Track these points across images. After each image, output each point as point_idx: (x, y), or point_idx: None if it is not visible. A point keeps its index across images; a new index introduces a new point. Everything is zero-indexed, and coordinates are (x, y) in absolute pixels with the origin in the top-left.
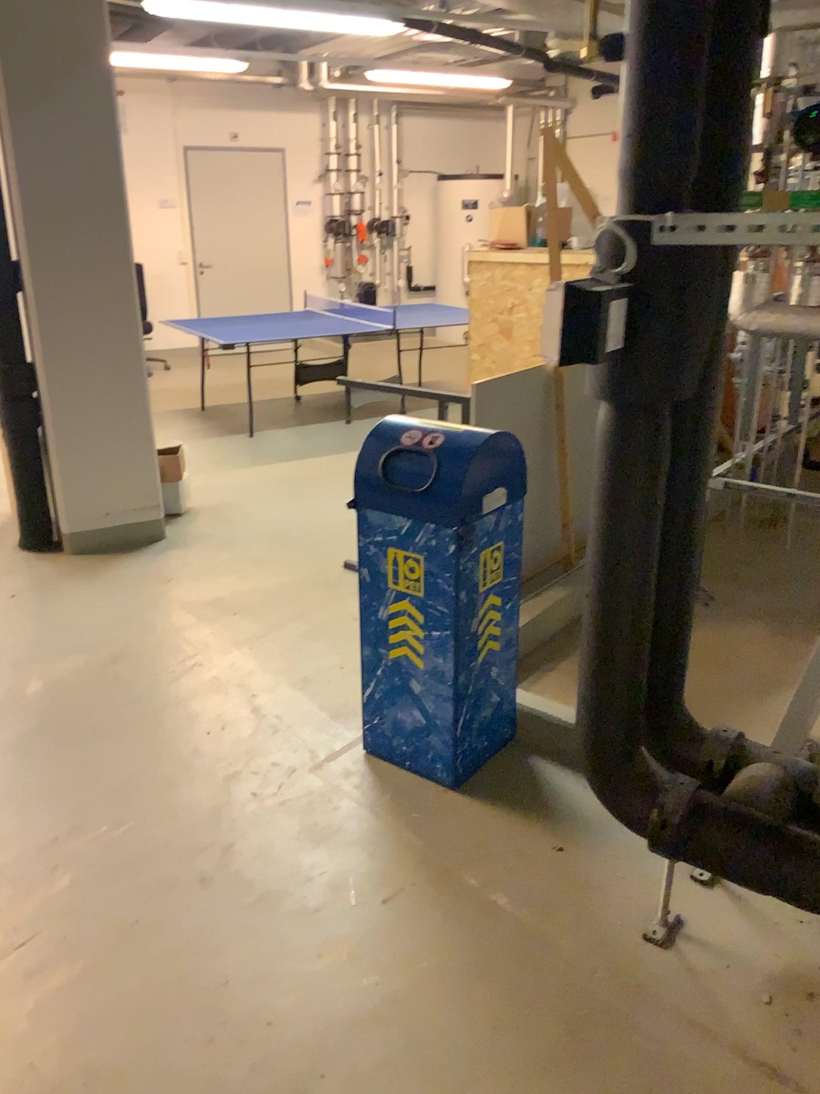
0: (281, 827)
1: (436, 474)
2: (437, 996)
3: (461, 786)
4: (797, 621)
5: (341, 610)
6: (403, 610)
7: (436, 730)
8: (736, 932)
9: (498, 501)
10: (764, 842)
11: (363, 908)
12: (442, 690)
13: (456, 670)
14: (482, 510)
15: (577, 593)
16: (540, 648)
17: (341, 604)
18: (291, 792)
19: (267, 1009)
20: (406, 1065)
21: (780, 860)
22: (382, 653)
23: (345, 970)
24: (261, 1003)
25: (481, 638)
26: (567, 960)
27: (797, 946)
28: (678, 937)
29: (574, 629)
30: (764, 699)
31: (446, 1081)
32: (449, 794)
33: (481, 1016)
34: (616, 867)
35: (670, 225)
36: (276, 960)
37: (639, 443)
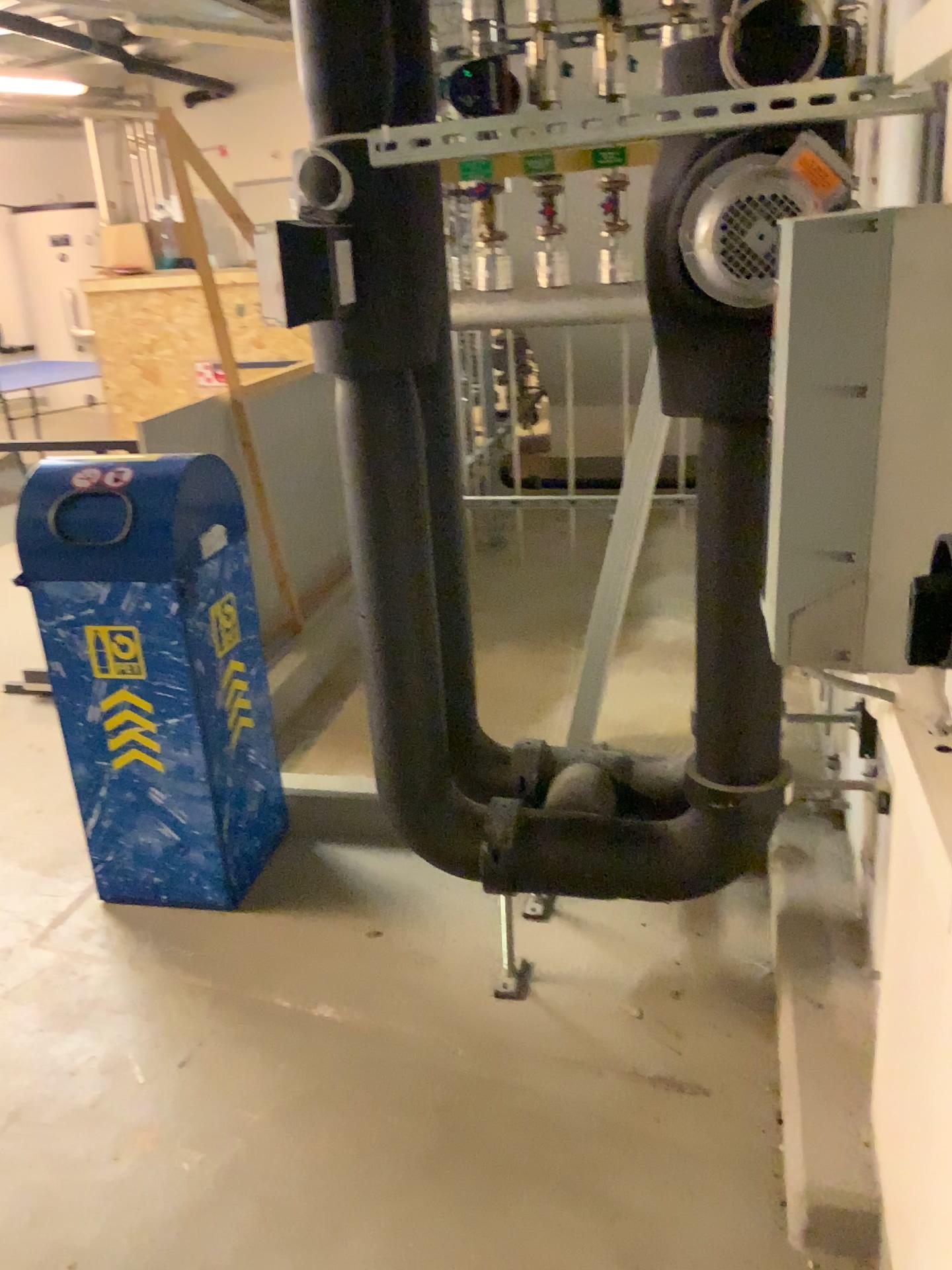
0: (14, 1023)
1: (134, 518)
2: (287, 1146)
3: (239, 902)
4: (549, 635)
5: (18, 742)
6: (122, 702)
7: (194, 842)
8: (589, 956)
9: (219, 540)
10: (606, 843)
11: (159, 1081)
12: (193, 790)
13: (206, 760)
14: (203, 554)
15: (312, 655)
16: (287, 725)
17: (16, 735)
18: (15, 975)
19: (65, 1251)
20: (271, 1241)
21: (626, 856)
22: (102, 765)
23: (158, 1162)
24: (53, 1247)
25: (228, 715)
26: (423, 1049)
27: (650, 949)
28: (533, 983)
29: (322, 695)
30: (542, 718)
31: (327, 1238)
32: (228, 916)
33: (346, 1149)
34: (446, 933)
35: (391, 145)
36: (59, 1186)
37: (392, 421)
